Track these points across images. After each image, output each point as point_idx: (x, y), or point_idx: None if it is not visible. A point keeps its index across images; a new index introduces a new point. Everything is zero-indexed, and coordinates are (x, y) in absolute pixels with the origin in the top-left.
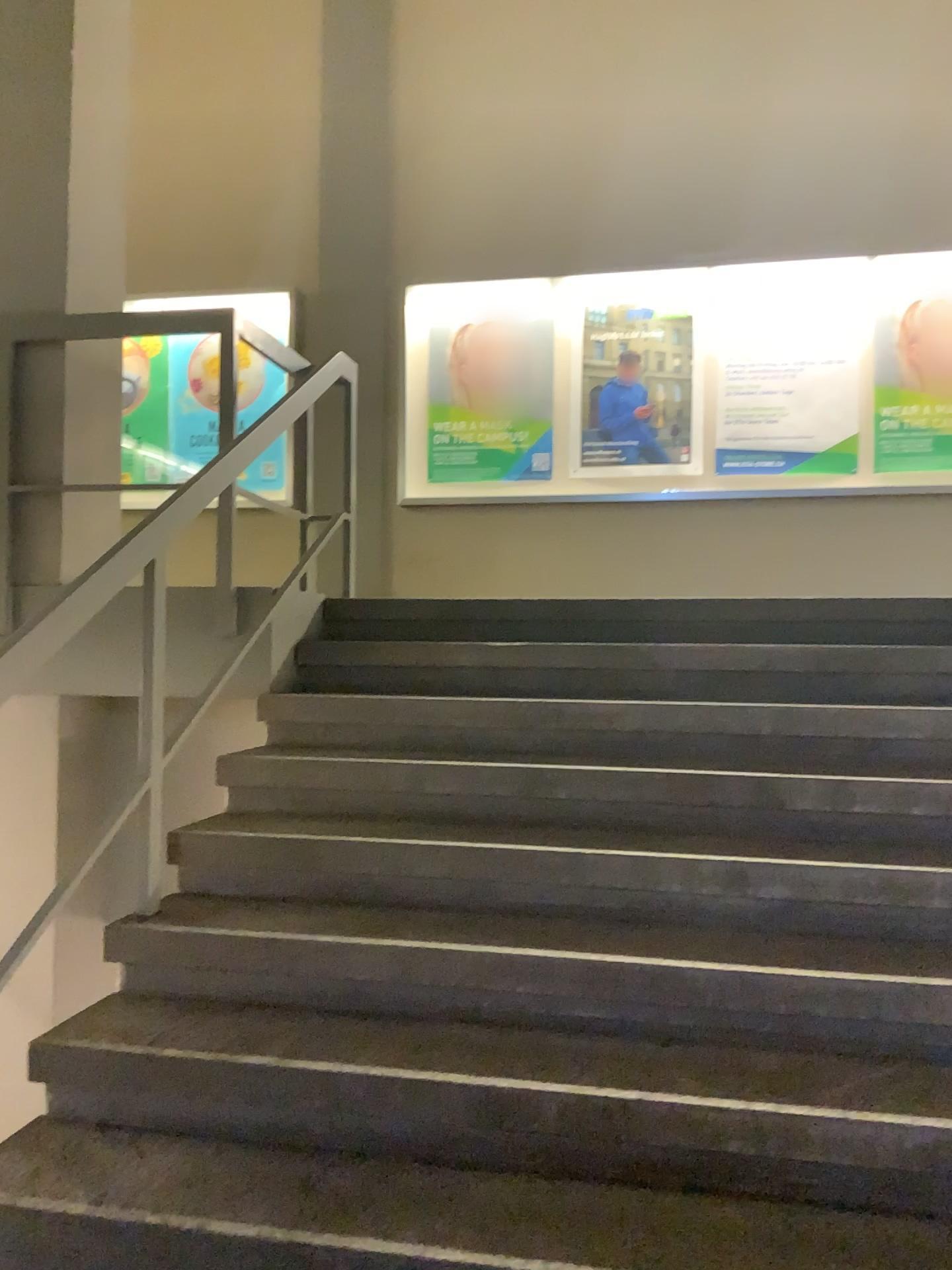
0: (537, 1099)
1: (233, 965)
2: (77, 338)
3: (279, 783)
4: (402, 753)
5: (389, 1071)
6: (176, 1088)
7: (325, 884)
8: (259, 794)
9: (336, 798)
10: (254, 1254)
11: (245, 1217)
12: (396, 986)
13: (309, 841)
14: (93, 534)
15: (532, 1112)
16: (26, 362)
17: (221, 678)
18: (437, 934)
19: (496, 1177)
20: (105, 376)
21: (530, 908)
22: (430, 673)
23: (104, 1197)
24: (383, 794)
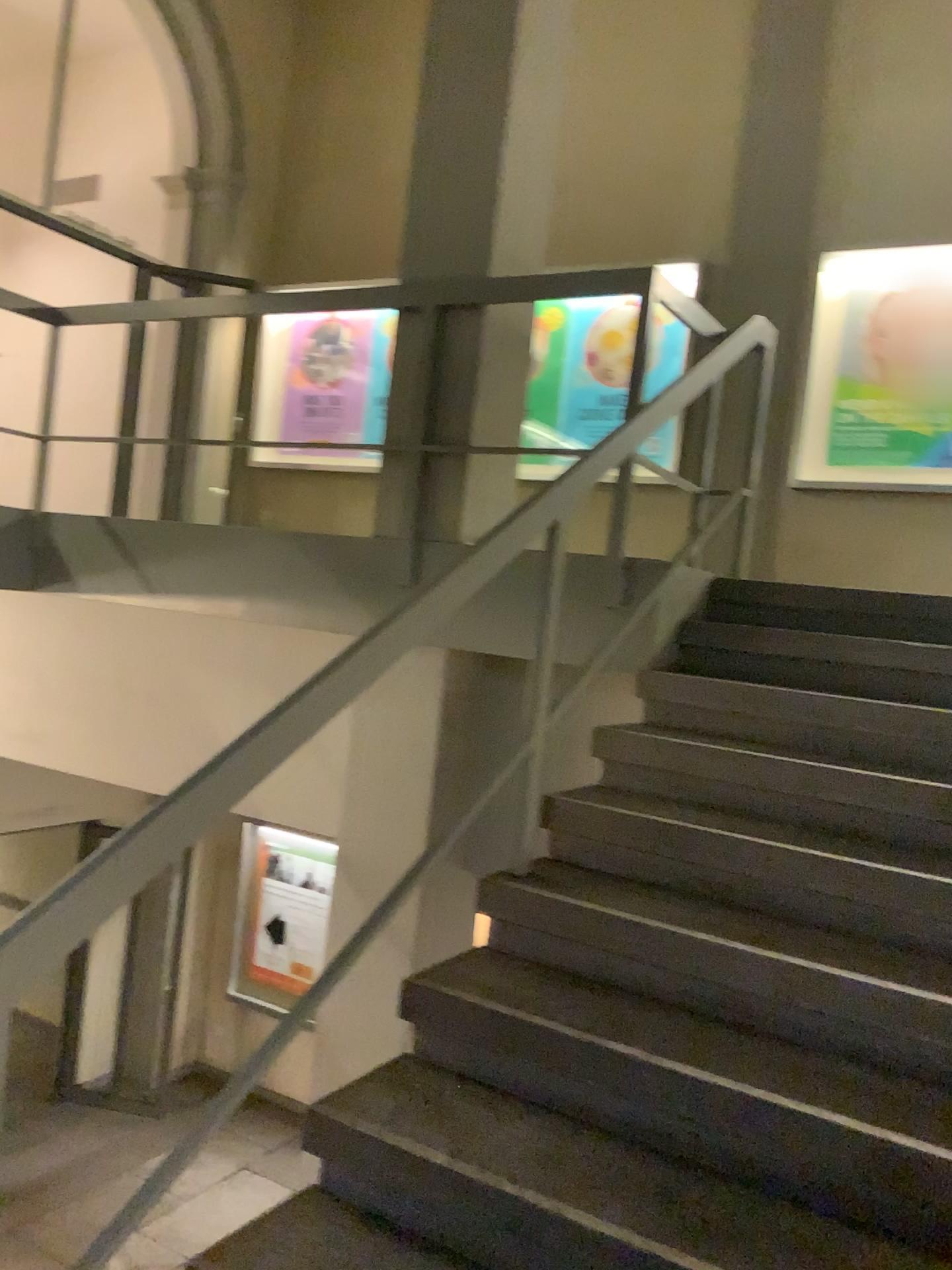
0: (936, 1170)
1: (597, 942)
2: (496, 298)
3: (654, 762)
4: (789, 750)
5: (759, 1094)
6: (532, 1056)
7: (697, 876)
8: (633, 770)
9: (714, 787)
10: (605, 1255)
11: (597, 1212)
12: (770, 1002)
13: (684, 827)
14: (492, 492)
15: (927, 1184)
16: (448, 321)
17: (605, 646)
18: (820, 955)
19: (877, 1245)
20: (518, 336)
21: (933, 946)
22: (826, 667)
23: (458, 1150)
24: (766, 791)
